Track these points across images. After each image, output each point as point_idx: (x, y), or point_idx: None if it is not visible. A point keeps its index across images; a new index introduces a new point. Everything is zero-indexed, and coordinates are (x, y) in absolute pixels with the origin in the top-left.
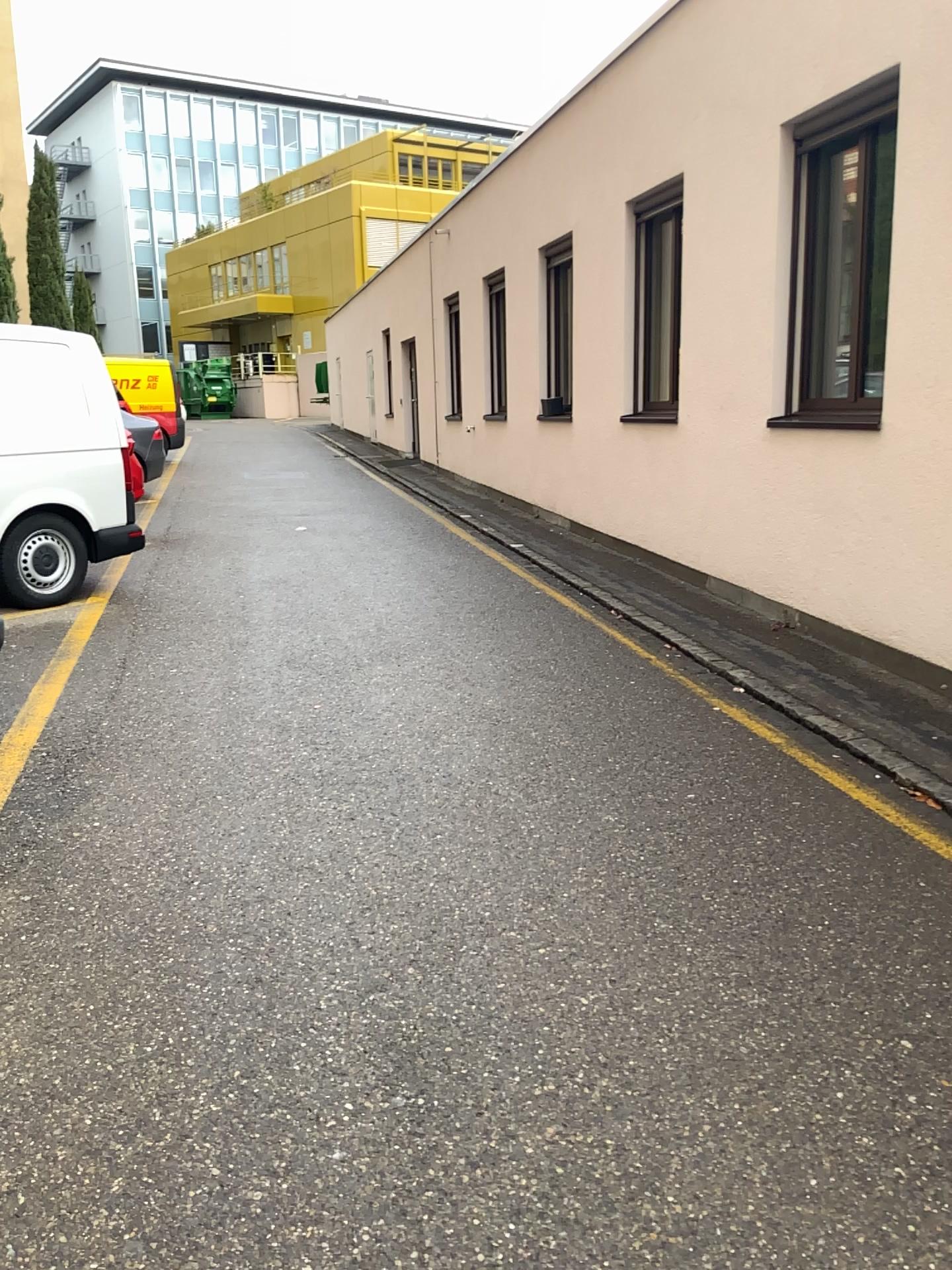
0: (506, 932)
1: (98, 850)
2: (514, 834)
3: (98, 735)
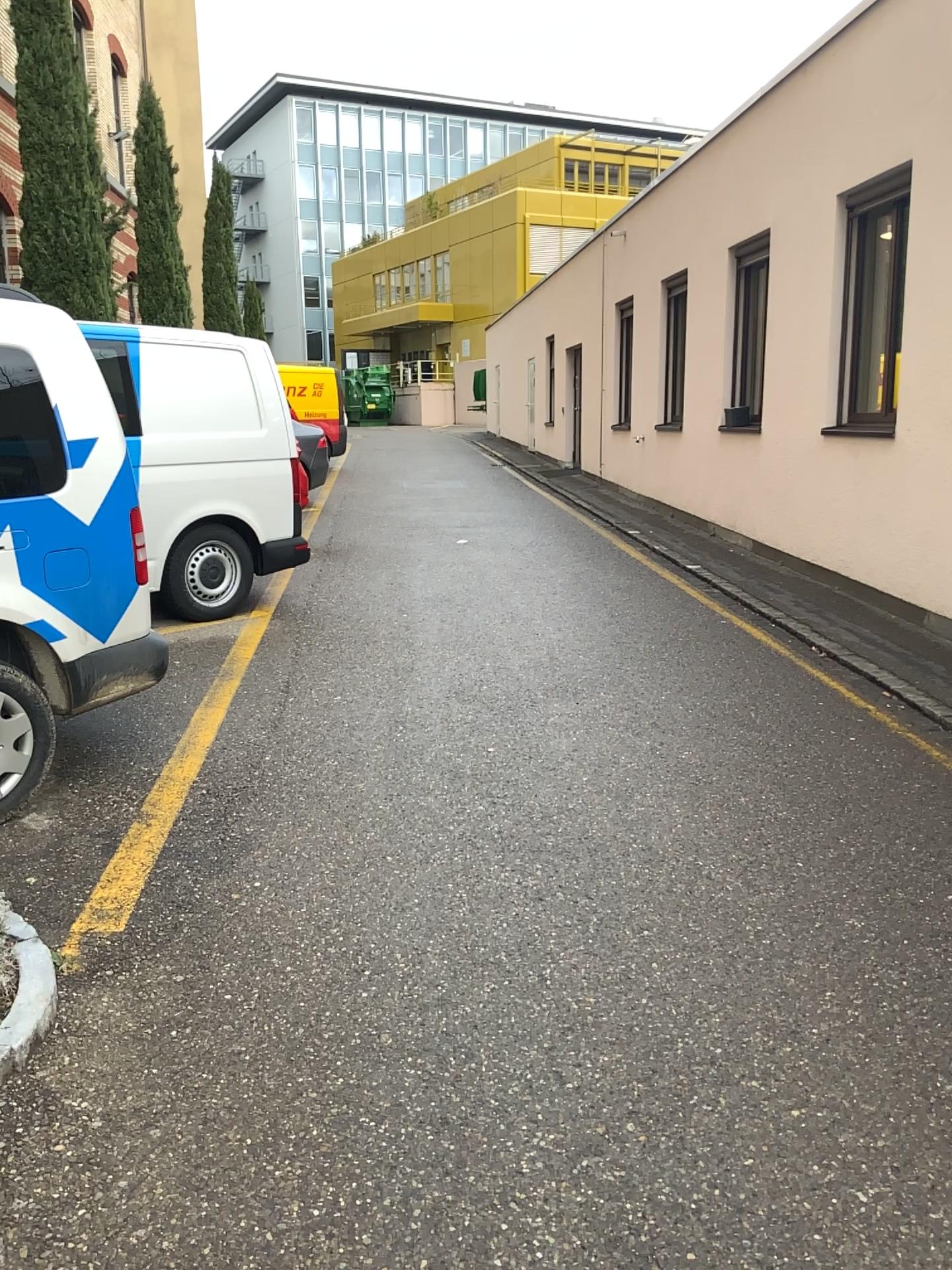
0: (749, 1081)
1: (258, 921)
2: (740, 935)
3: (260, 773)
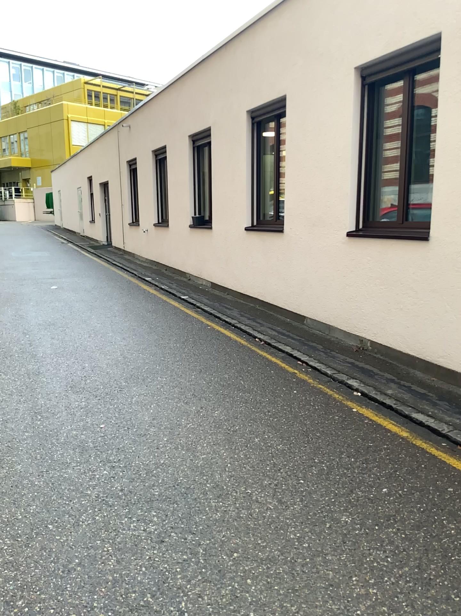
0: None
1: None
2: (290, 544)
3: None
